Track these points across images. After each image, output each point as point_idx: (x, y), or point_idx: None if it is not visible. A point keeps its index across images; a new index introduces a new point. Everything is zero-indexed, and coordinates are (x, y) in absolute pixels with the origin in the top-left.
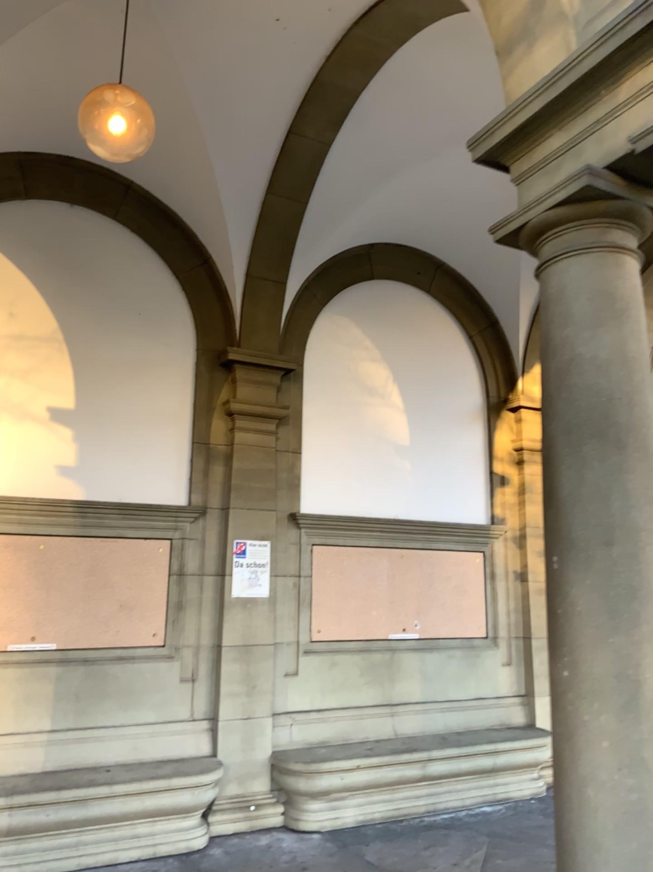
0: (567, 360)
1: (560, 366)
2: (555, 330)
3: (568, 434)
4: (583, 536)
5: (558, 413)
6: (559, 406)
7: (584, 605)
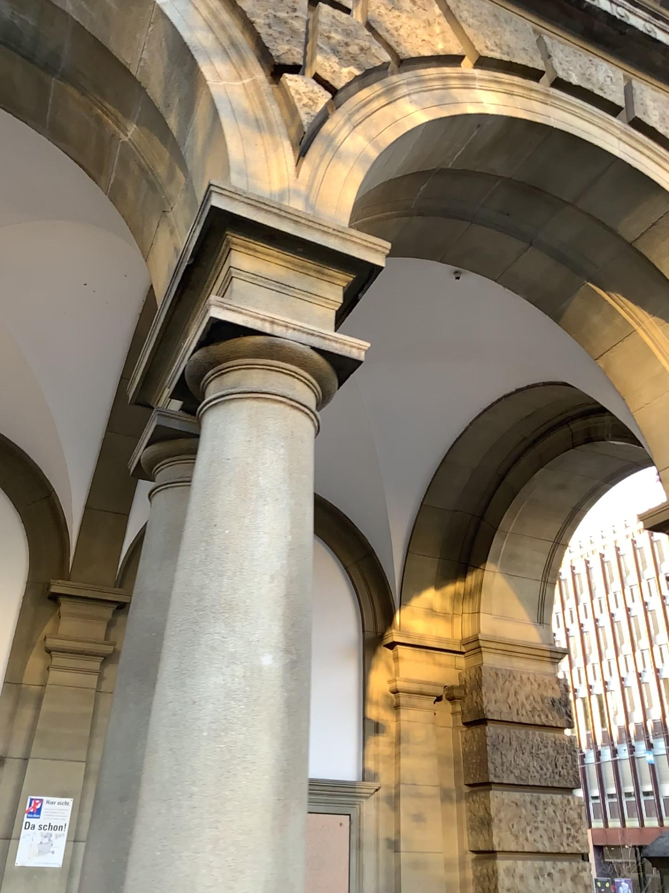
0: (136, 593)
1: (131, 599)
2: (137, 563)
3: (118, 673)
4: (102, 790)
5: (120, 650)
6: (122, 642)
7: (88, 875)
